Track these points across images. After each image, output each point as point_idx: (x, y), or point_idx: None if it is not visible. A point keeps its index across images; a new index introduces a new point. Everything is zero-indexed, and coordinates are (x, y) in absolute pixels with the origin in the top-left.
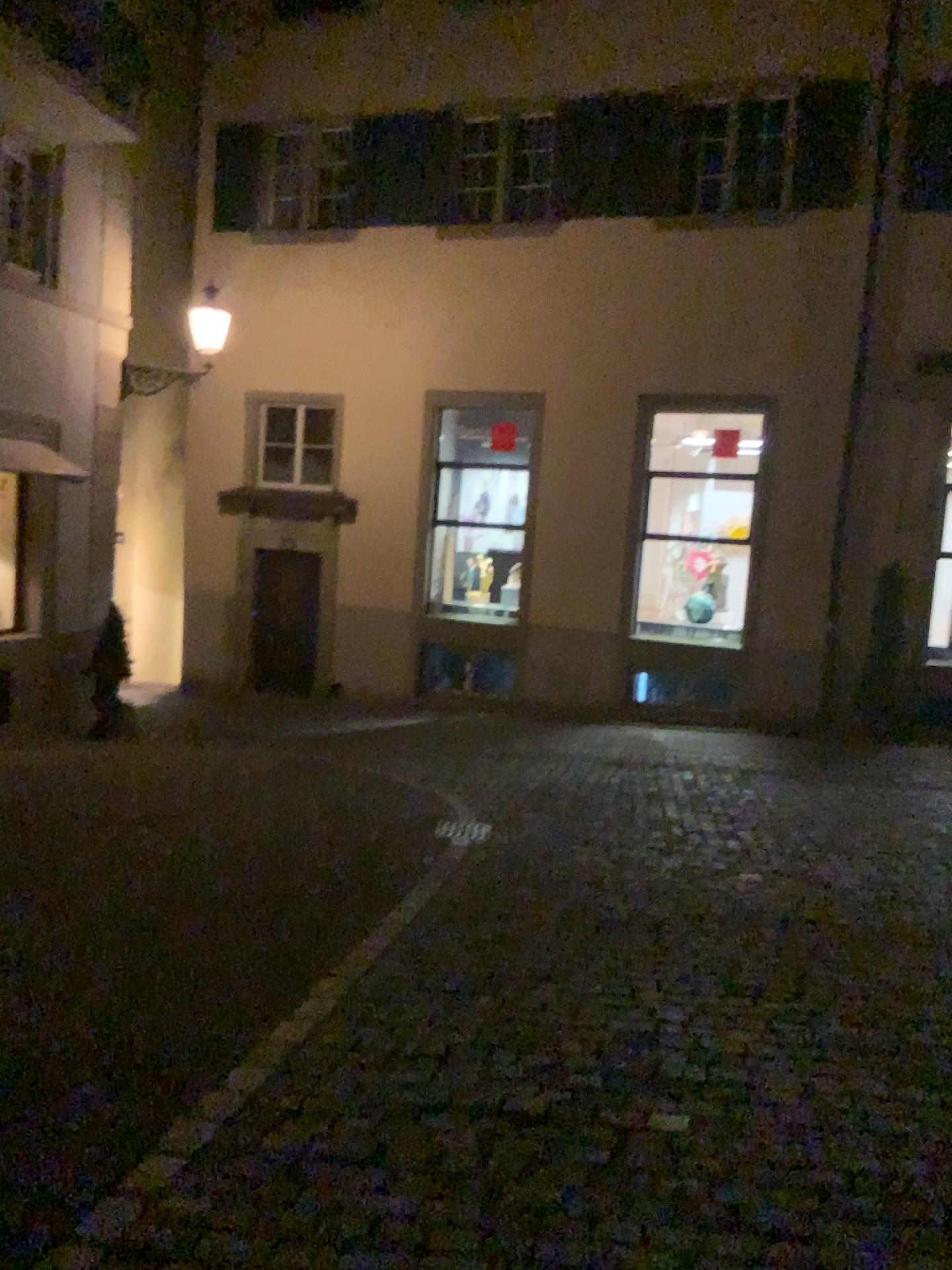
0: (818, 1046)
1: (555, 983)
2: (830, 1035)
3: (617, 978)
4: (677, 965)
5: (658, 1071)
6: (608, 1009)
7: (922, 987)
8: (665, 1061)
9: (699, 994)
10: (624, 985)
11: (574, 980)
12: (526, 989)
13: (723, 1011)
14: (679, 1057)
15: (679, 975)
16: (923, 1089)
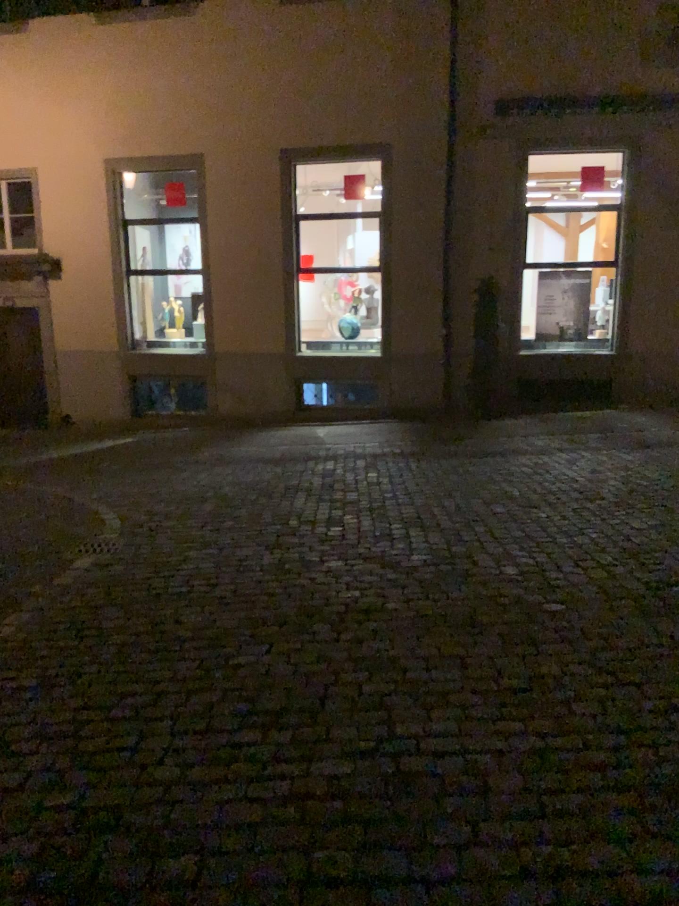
0: (304, 795)
1: (60, 743)
2: (323, 776)
3: (132, 725)
4: (205, 695)
5: (98, 876)
6: (99, 773)
7: (441, 687)
8: (115, 856)
9: (209, 734)
10: (136, 733)
11: (85, 734)
12: (24, 756)
13: (225, 756)
14: (137, 844)
15: (201, 709)
16: (394, 851)
